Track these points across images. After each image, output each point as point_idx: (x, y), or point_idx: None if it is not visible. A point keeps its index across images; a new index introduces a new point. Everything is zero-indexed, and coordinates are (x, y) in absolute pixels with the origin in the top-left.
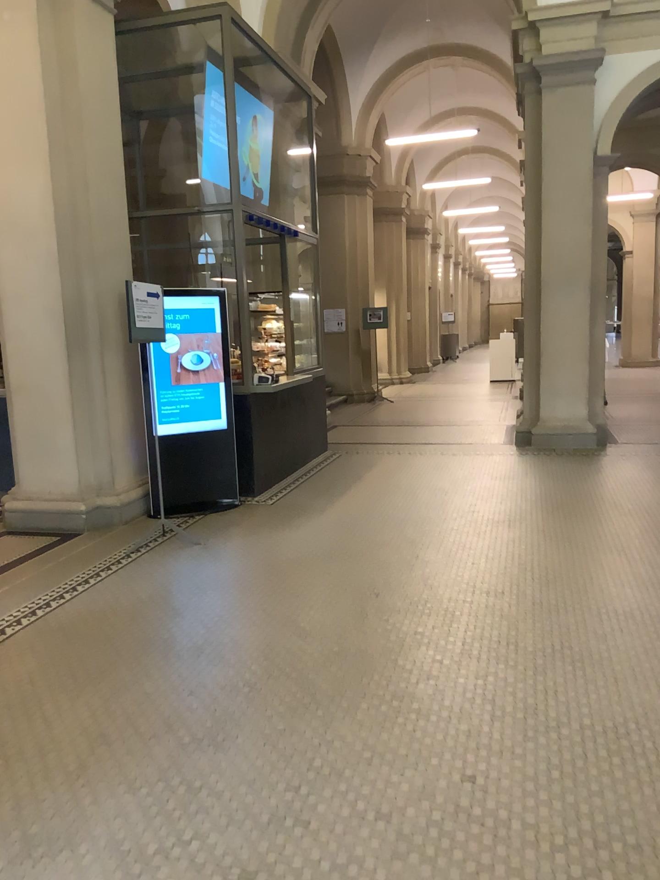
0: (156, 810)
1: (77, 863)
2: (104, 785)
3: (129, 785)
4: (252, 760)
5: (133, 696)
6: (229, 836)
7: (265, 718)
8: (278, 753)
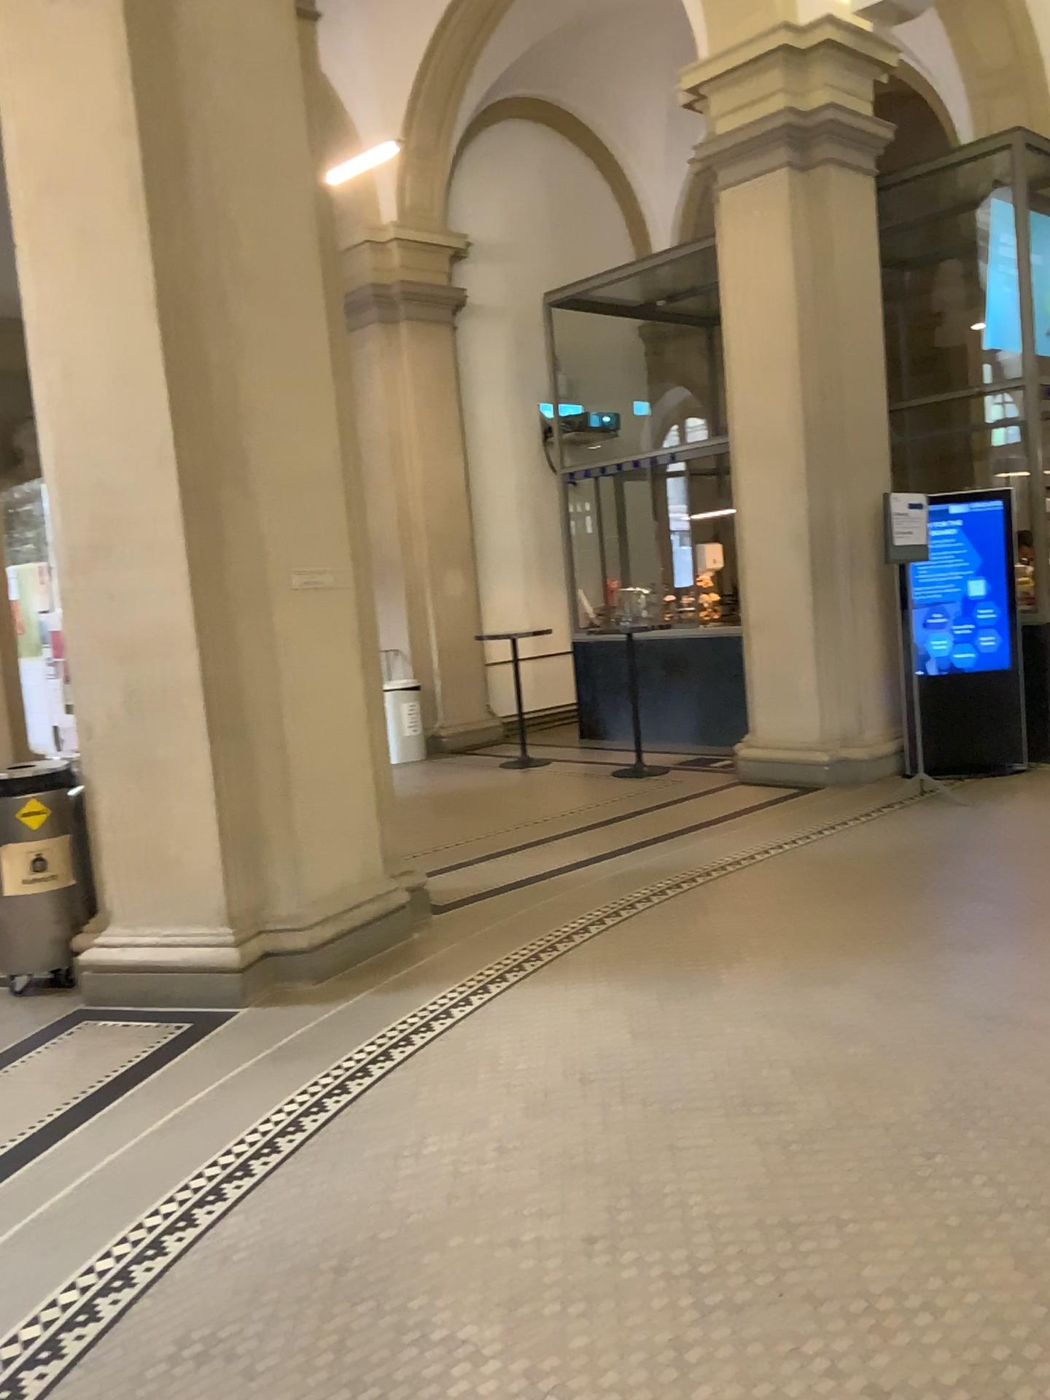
0: (904, 970)
1: (837, 987)
2: (858, 952)
3: (881, 955)
4: (1000, 954)
5: (884, 907)
6: (970, 990)
7: (1019, 933)
8: (1028, 954)
